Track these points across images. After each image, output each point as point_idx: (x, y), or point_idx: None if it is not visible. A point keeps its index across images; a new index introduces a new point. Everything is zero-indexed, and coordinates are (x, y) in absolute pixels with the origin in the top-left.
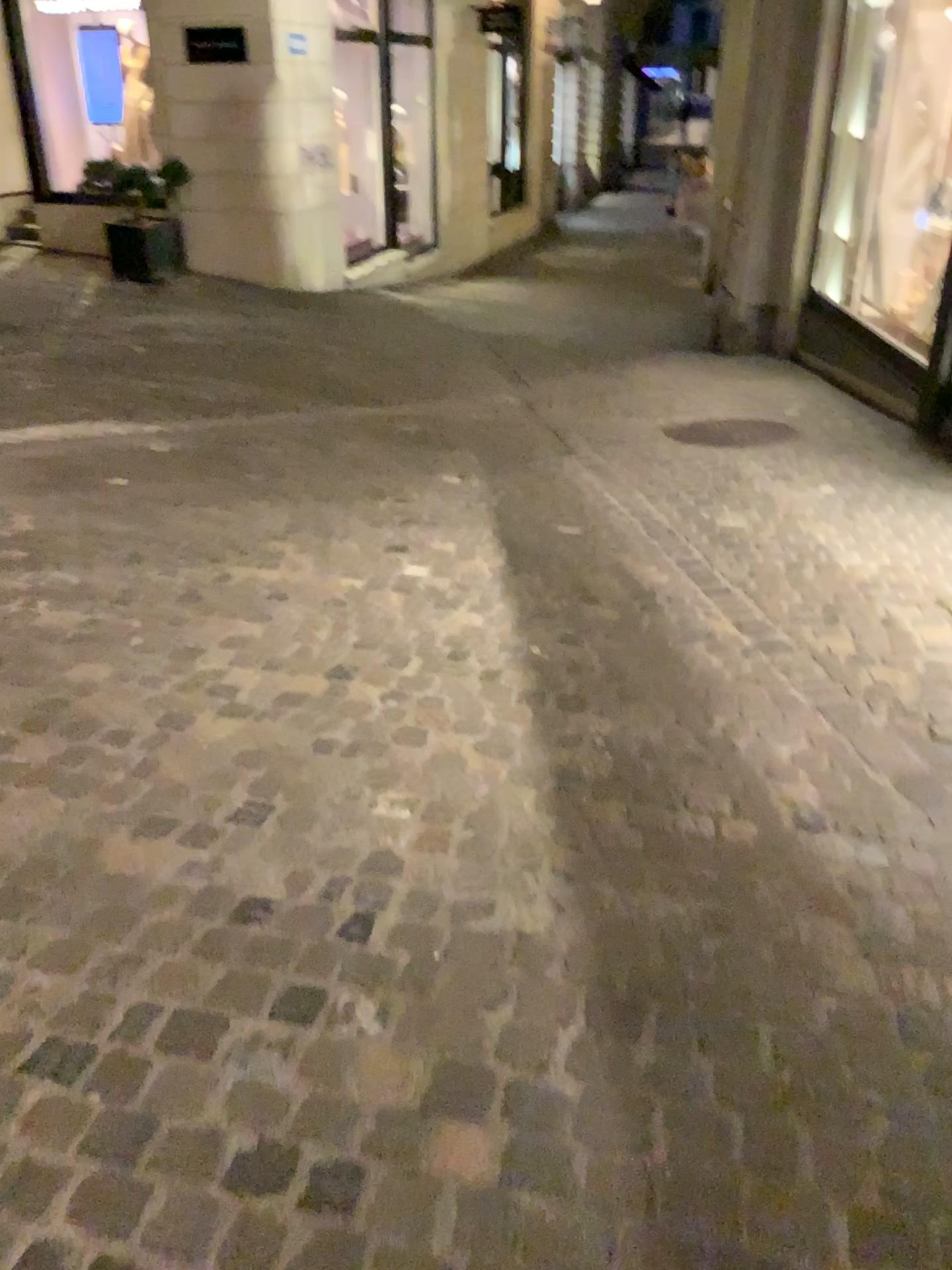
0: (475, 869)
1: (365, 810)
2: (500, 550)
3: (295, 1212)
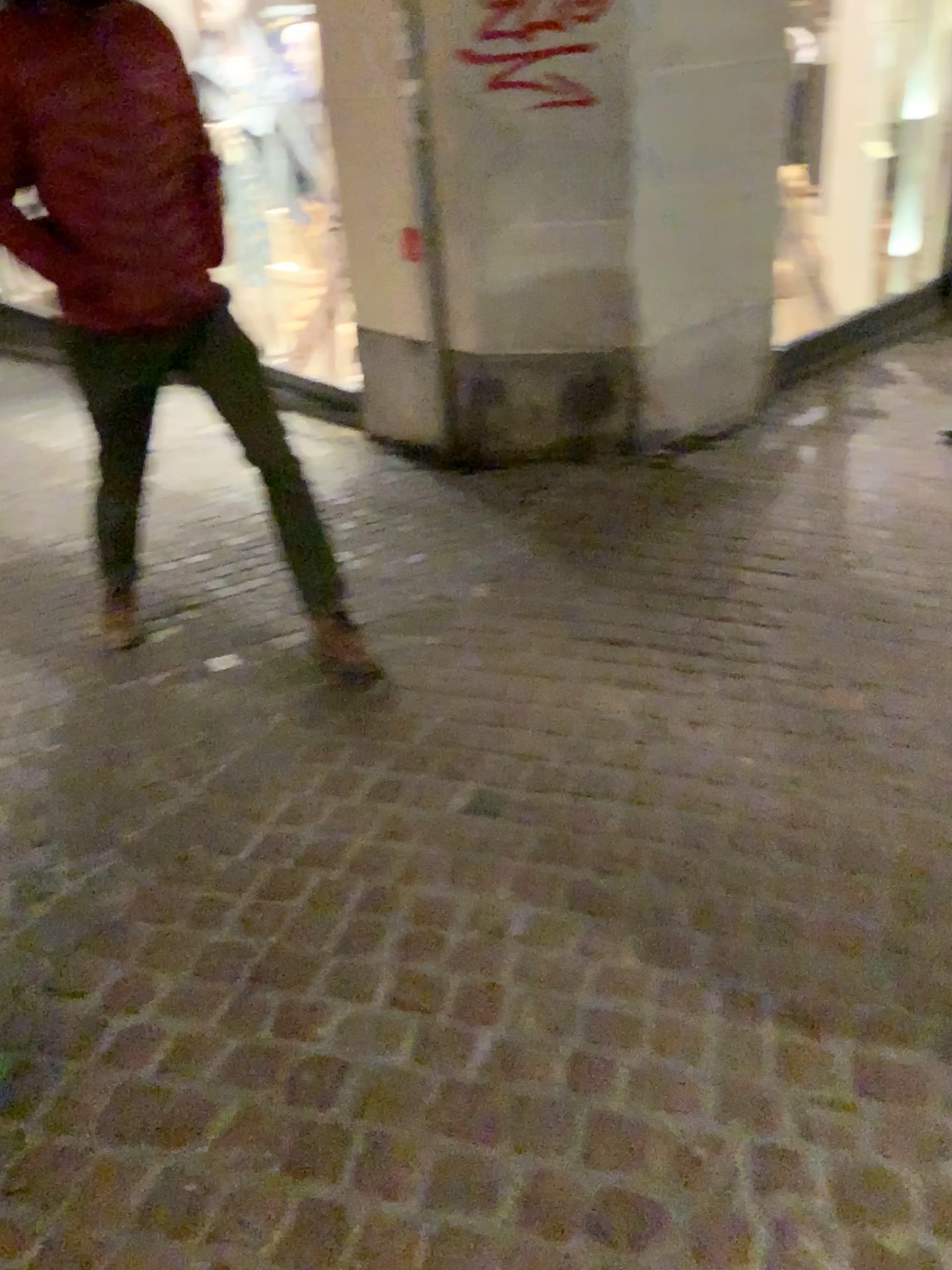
0: None
1: None
2: None
3: None
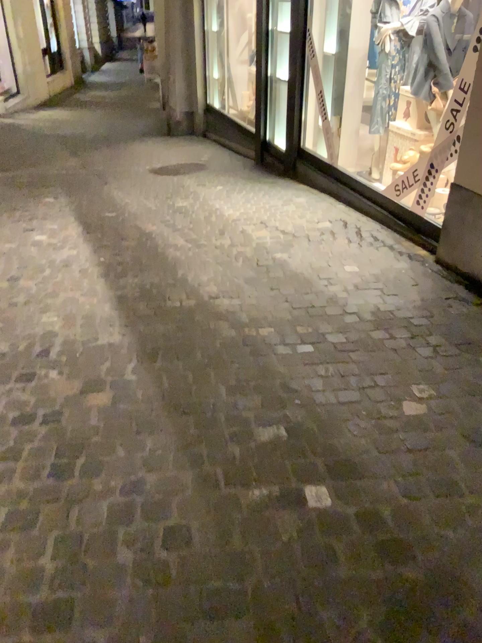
0: (88, 330)
1: (38, 320)
2: (79, 226)
3: (40, 425)
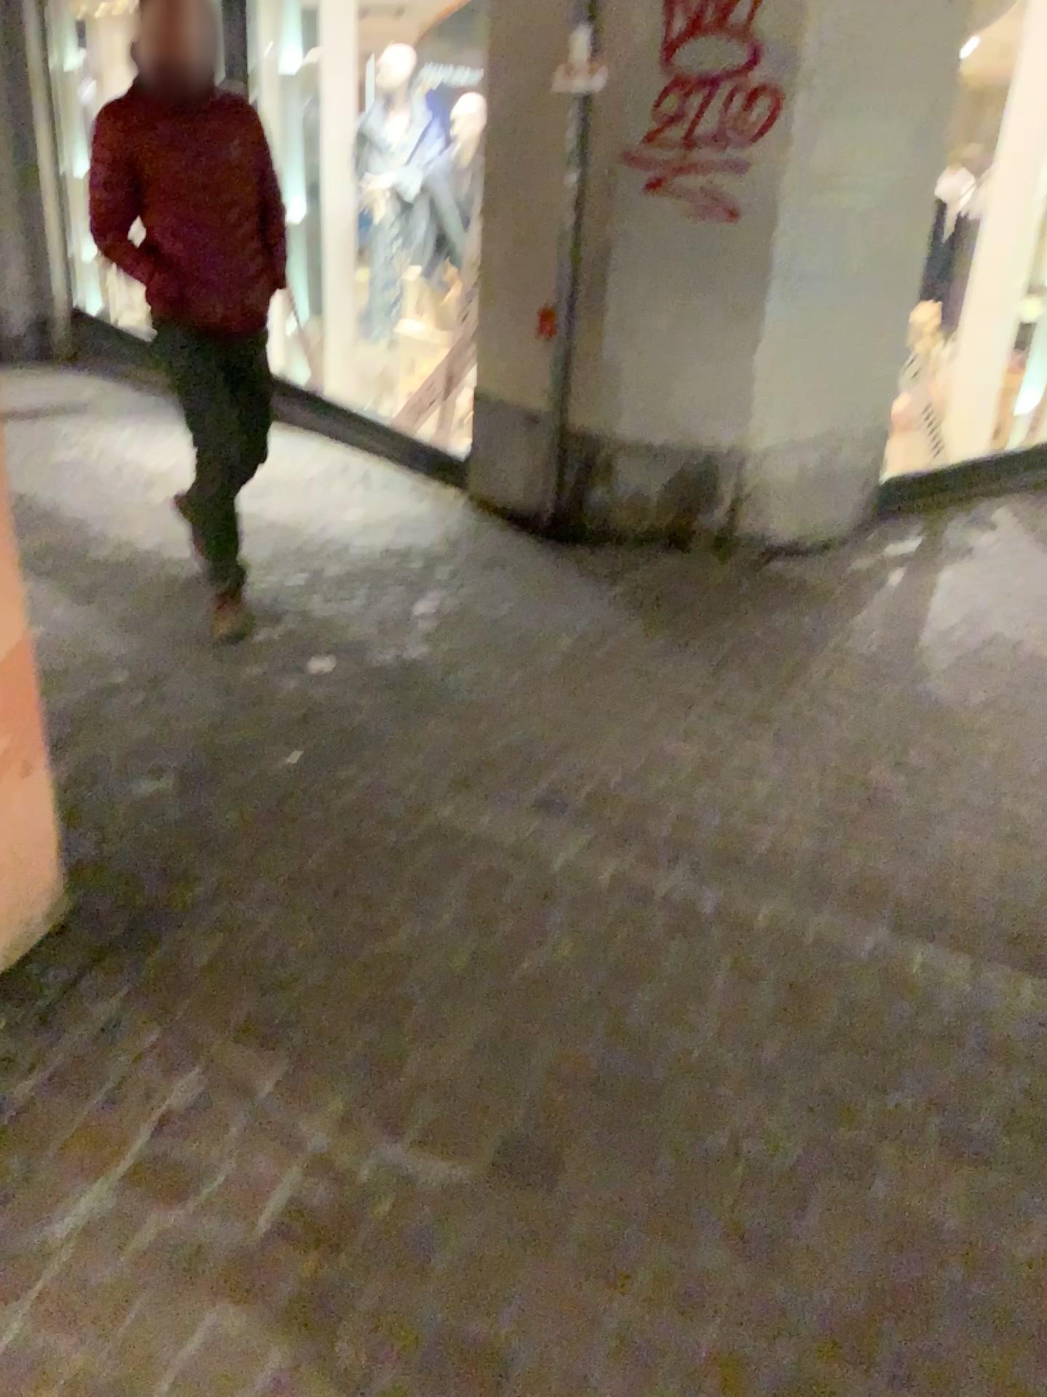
0: None
1: None
2: None
3: None
